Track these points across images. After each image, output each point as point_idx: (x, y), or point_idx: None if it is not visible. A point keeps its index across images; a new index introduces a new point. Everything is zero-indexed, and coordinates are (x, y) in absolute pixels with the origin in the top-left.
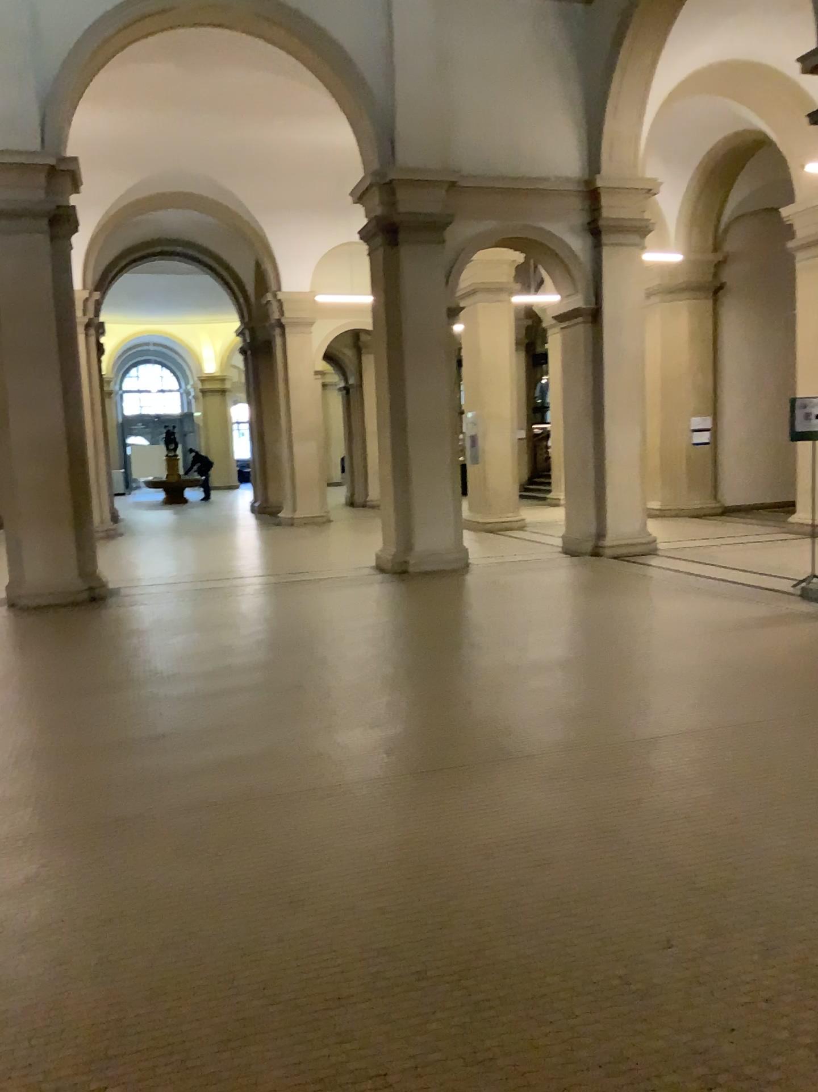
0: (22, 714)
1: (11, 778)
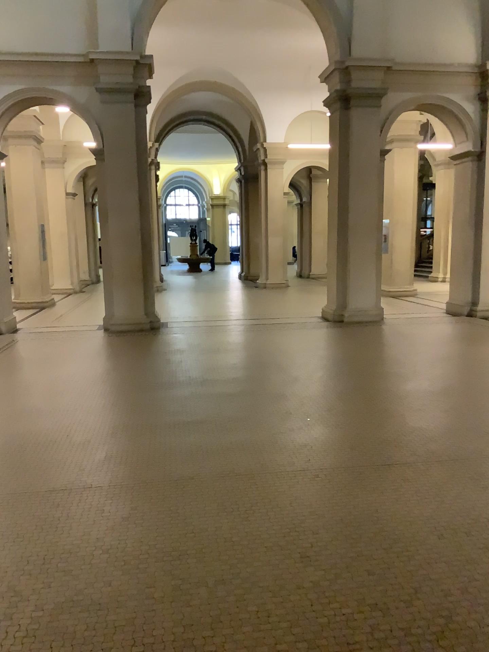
0: (117, 402)
1: (114, 445)
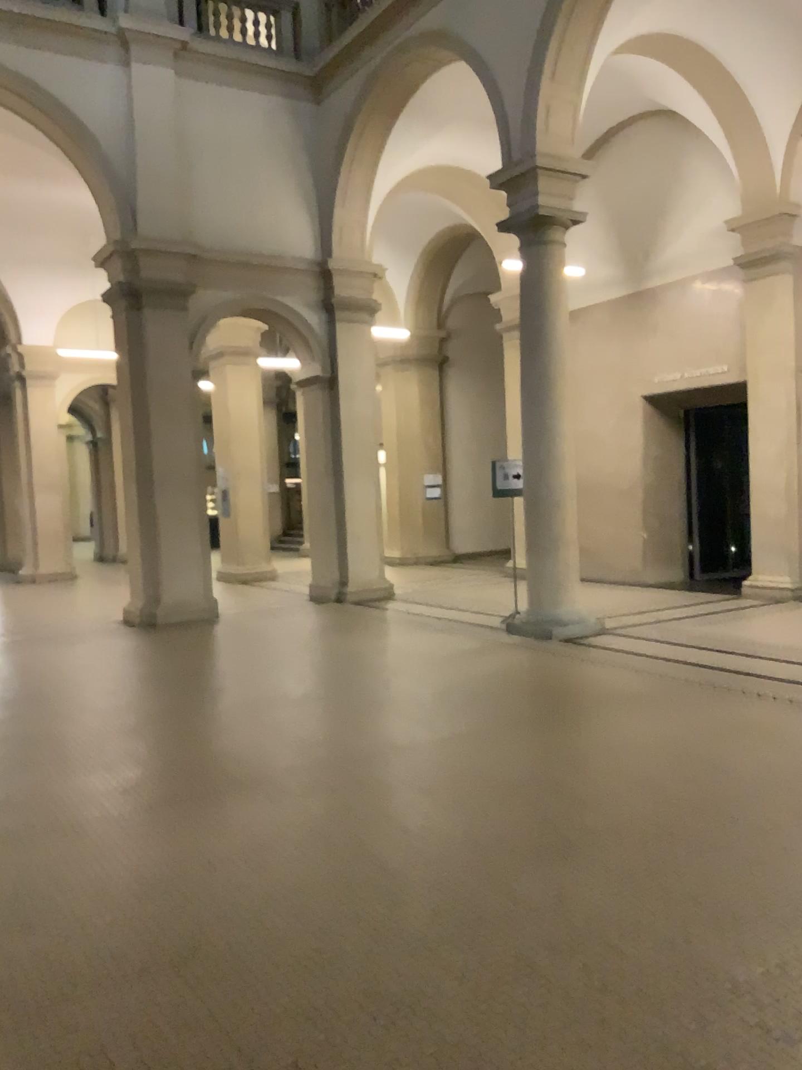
0: None
1: None
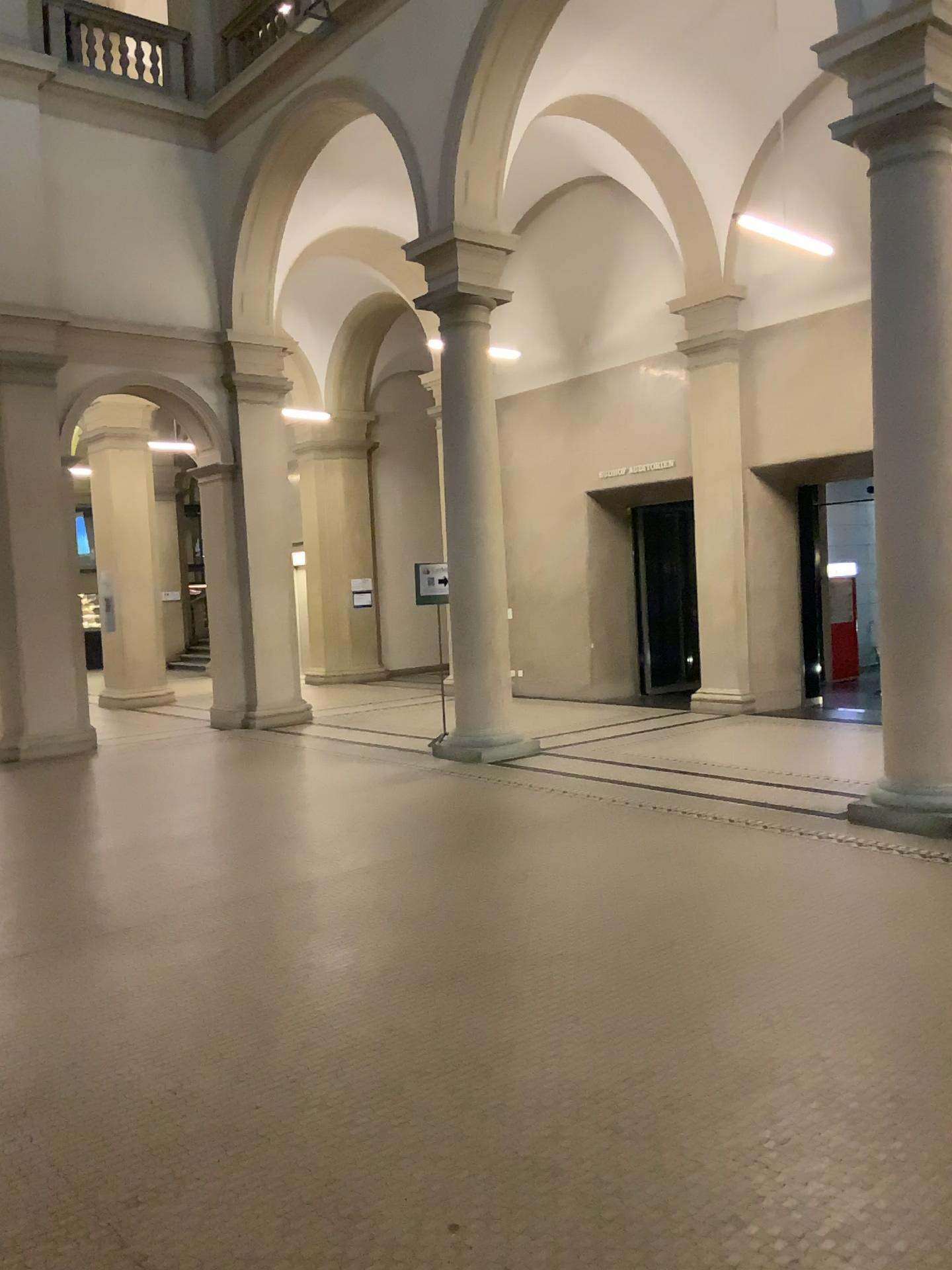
0: None
1: None
